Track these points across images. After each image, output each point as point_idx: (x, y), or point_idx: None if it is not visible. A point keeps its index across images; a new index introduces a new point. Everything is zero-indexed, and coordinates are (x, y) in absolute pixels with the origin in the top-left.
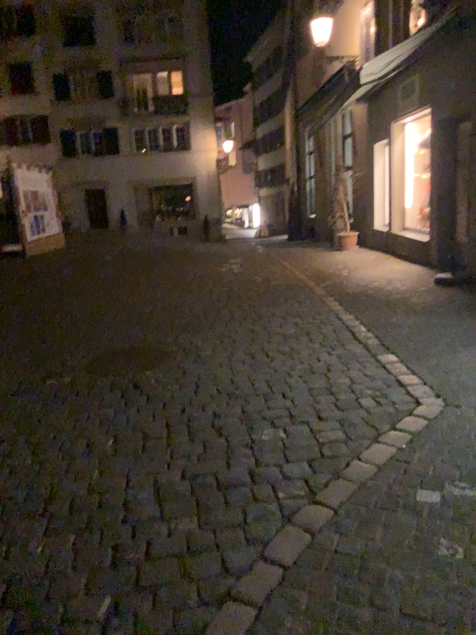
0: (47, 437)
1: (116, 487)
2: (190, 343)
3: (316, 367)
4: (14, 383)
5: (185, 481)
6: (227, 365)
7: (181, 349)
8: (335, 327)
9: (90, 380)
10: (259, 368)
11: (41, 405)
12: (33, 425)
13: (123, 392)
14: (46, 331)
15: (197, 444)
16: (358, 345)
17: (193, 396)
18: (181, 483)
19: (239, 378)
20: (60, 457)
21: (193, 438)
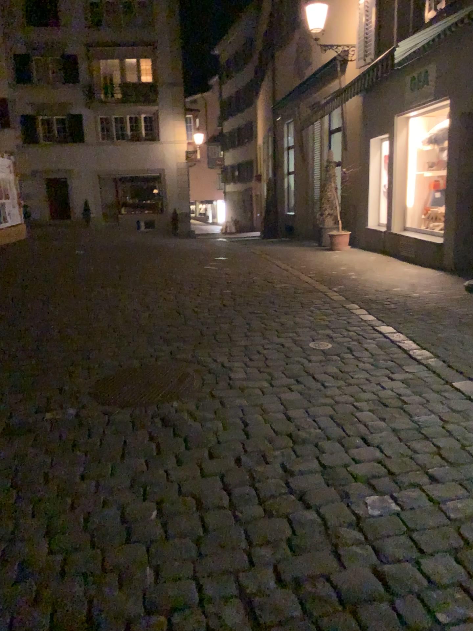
0: (62, 507)
1: (186, 603)
2: (213, 361)
3: (384, 397)
4: (0, 416)
5: (286, 589)
6: (271, 392)
7: (205, 368)
8: (379, 341)
9: (102, 414)
10: (312, 397)
11: (44, 452)
12: (39, 485)
13: (150, 433)
14: (30, 342)
15: (279, 521)
16: (420, 366)
17: (244, 439)
18: (283, 593)
19: (293, 412)
20: (88, 543)
21: (269, 509)
